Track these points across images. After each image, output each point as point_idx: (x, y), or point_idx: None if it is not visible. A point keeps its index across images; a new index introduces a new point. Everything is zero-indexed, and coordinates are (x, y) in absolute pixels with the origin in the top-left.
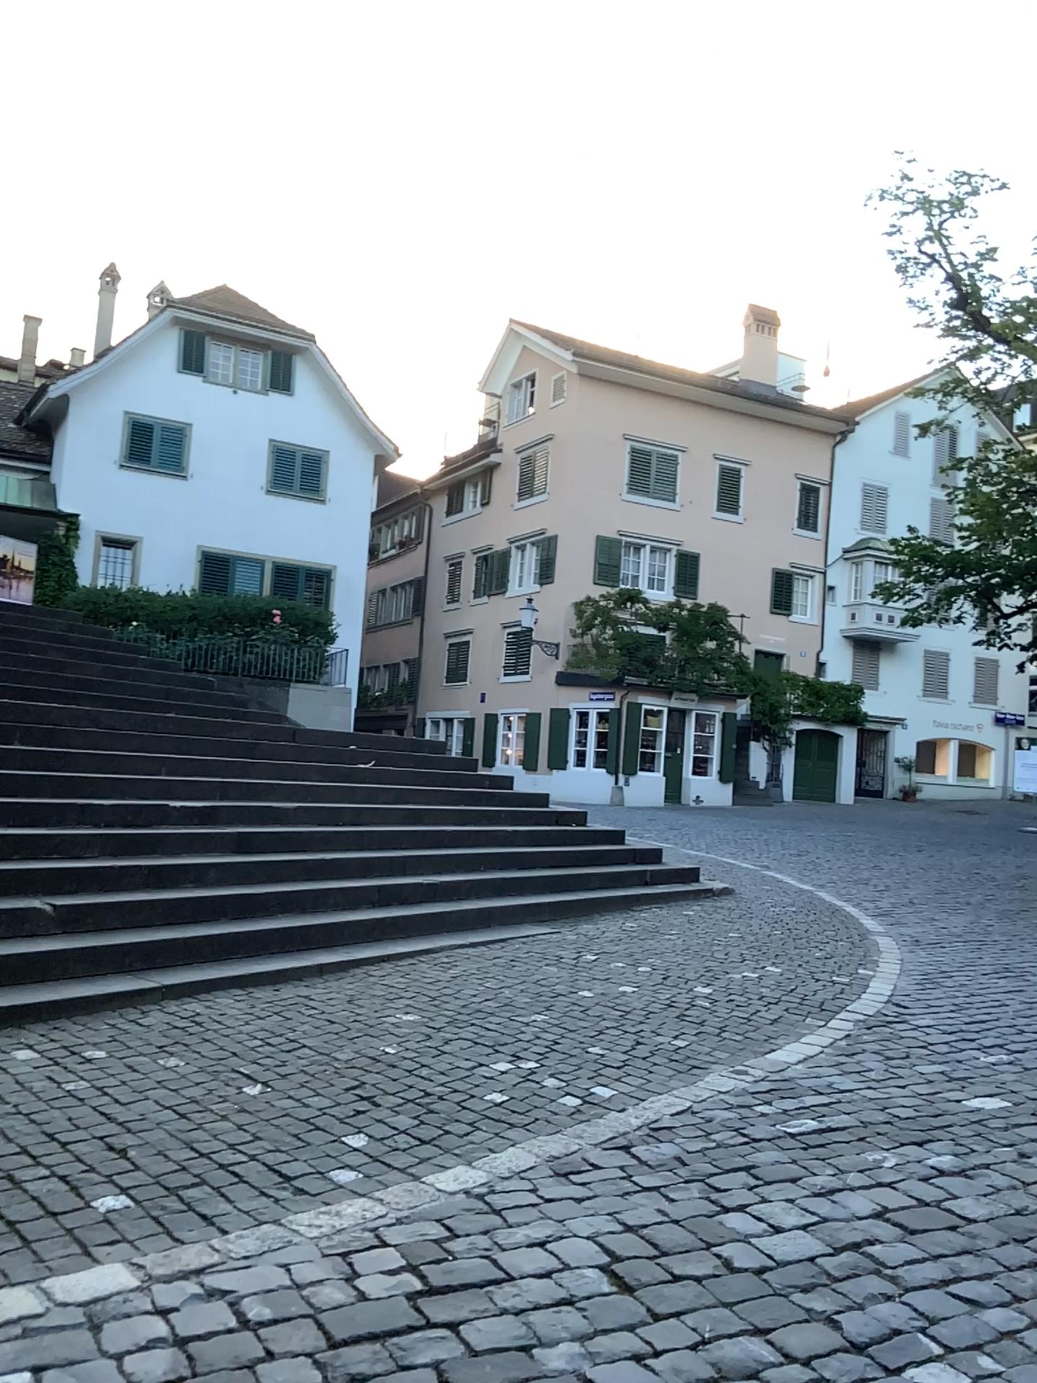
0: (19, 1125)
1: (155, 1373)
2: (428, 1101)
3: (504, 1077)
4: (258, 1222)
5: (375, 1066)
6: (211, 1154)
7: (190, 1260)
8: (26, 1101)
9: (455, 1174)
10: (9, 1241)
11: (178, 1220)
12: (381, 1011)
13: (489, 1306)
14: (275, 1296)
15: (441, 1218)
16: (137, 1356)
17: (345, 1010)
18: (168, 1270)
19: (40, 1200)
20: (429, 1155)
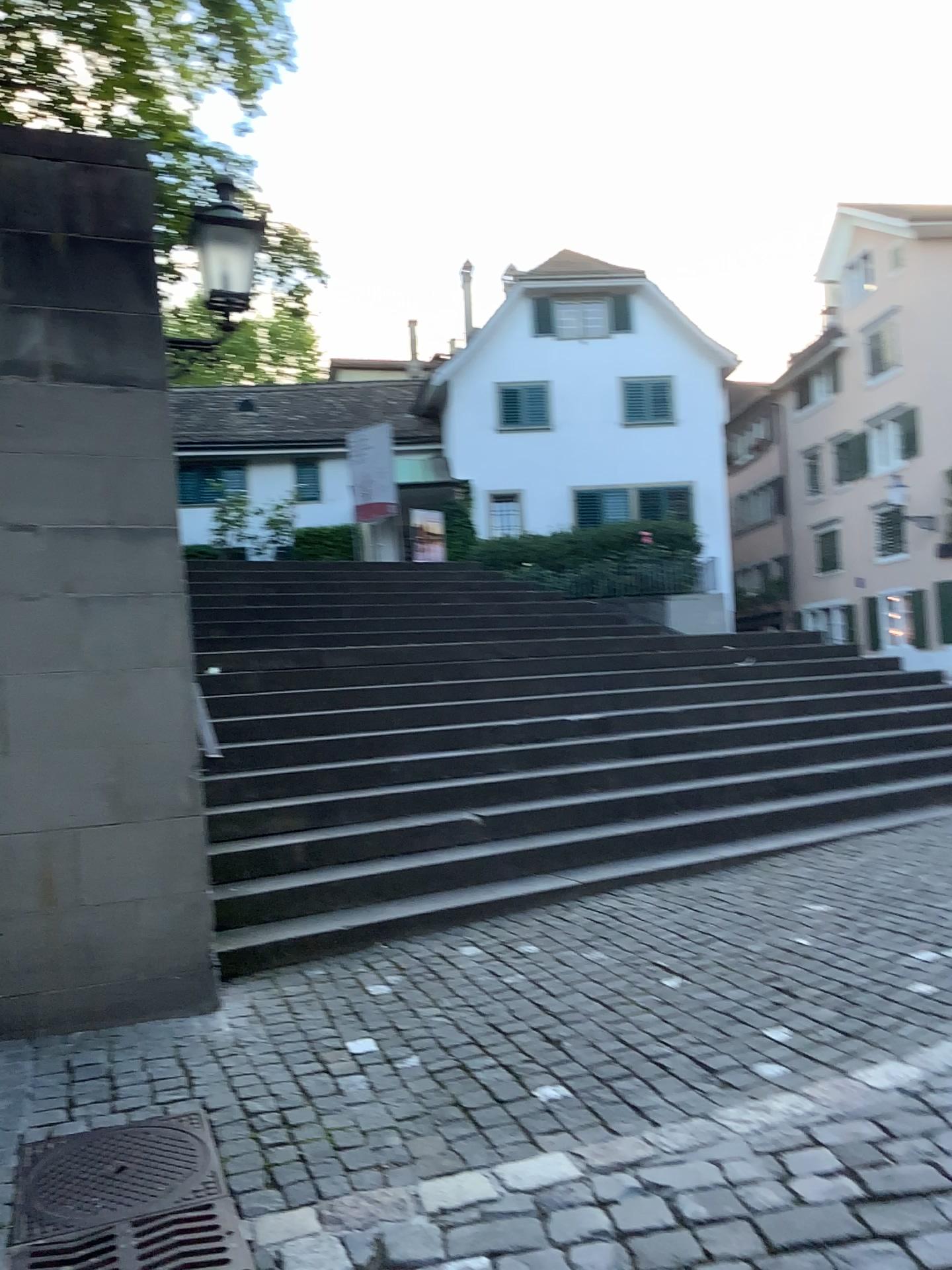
0: (466, 1018)
1: (599, 1268)
2: (849, 992)
3: (929, 966)
4: (687, 1117)
5: (790, 957)
6: (637, 1047)
7: (624, 1153)
8: (472, 995)
9: (887, 1071)
10: (464, 1127)
11: (611, 1111)
12: (791, 901)
13: (942, 1221)
14: (710, 1194)
15: (877, 1119)
16: (582, 1248)
17: (754, 901)
18: (605, 1162)
19: (488, 1088)
20: (856, 1051)
